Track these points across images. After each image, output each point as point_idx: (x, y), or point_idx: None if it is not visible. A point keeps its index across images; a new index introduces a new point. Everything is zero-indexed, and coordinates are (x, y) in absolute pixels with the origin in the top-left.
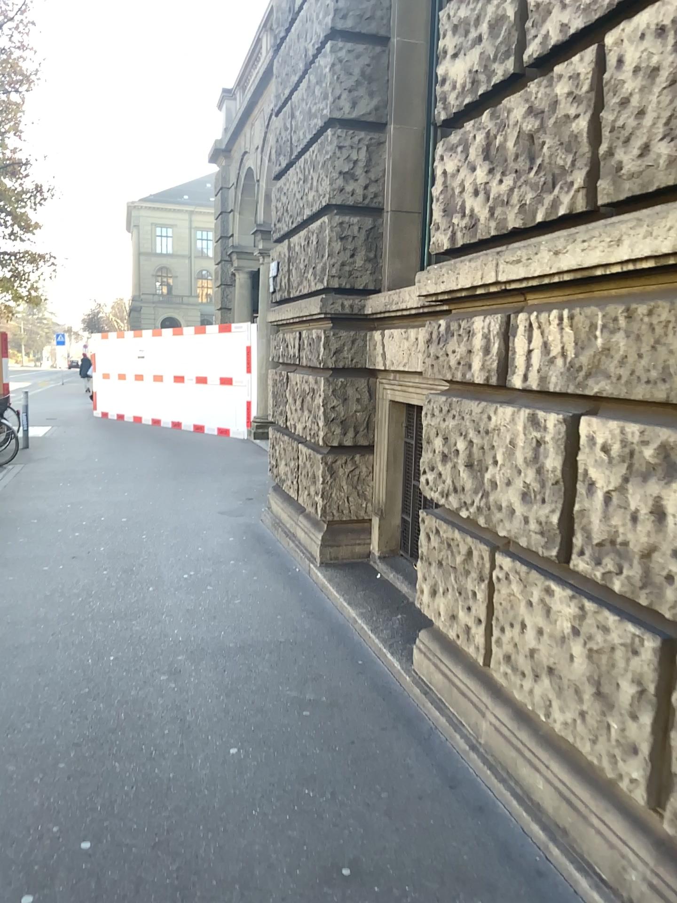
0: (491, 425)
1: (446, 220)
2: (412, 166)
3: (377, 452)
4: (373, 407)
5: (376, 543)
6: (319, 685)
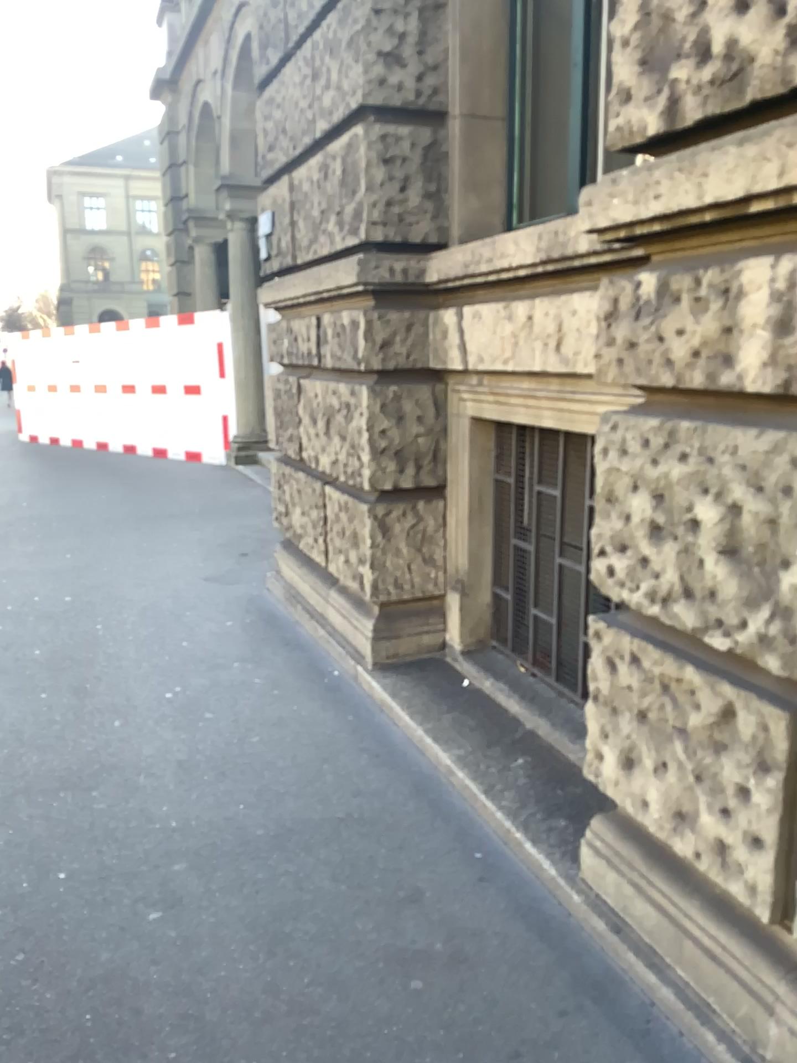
0: (795, 478)
1: (652, 79)
2: (490, 42)
3: (455, 497)
4: (447, 428)
5: (455, 630)
6: (426, 916)
